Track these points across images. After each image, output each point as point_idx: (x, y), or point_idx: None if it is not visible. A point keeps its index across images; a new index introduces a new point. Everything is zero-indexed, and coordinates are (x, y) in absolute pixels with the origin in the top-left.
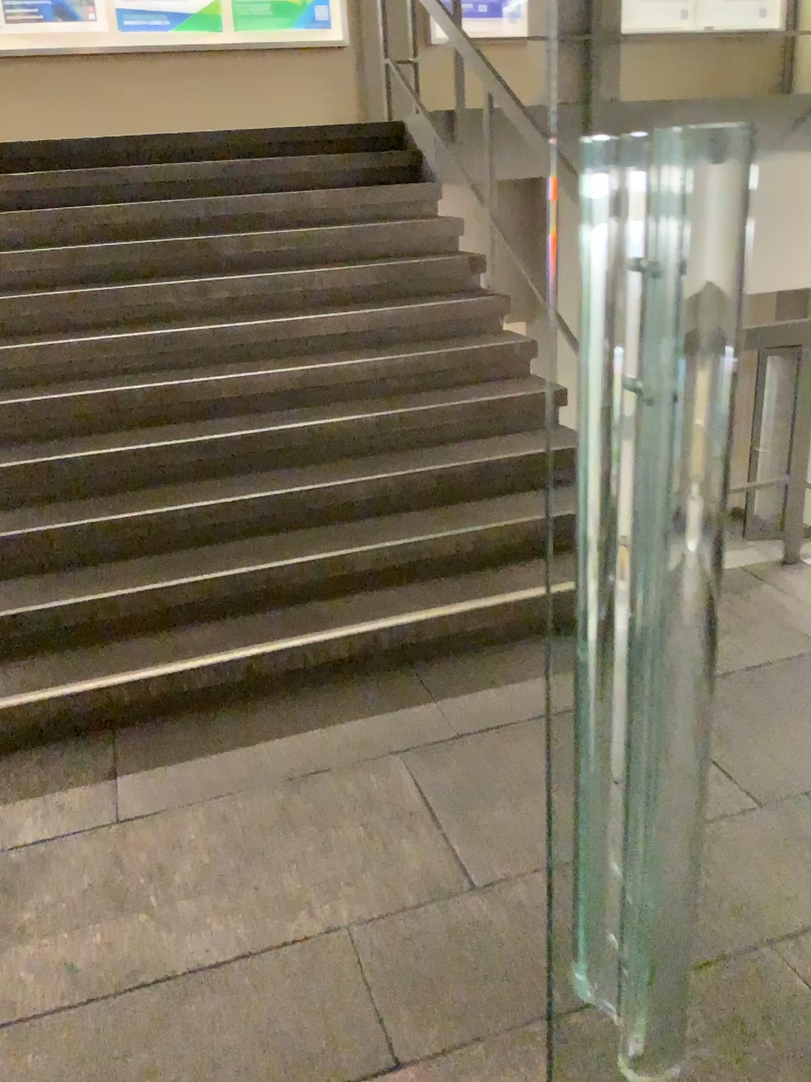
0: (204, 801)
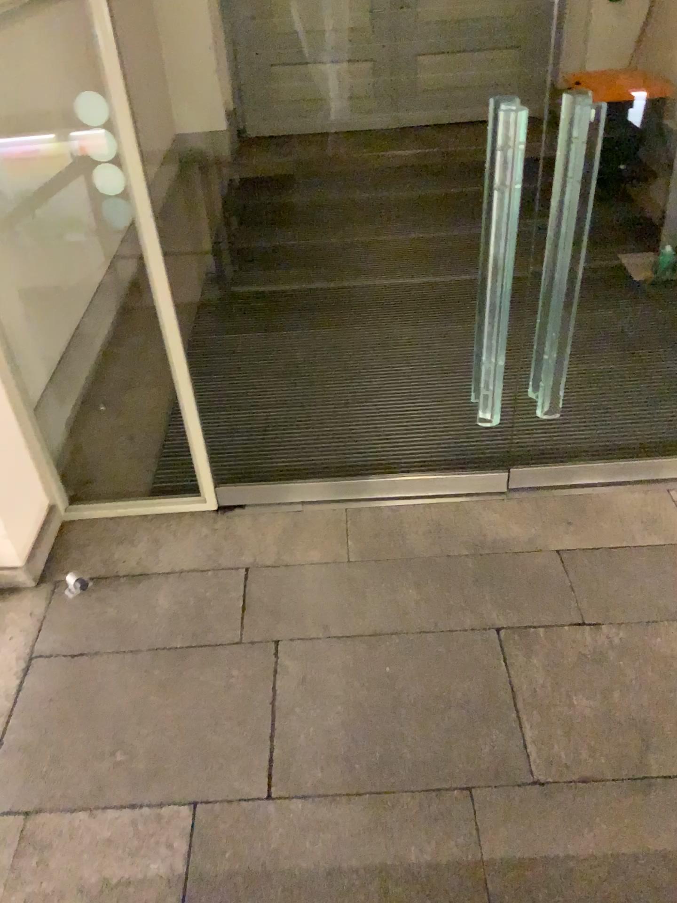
0: None
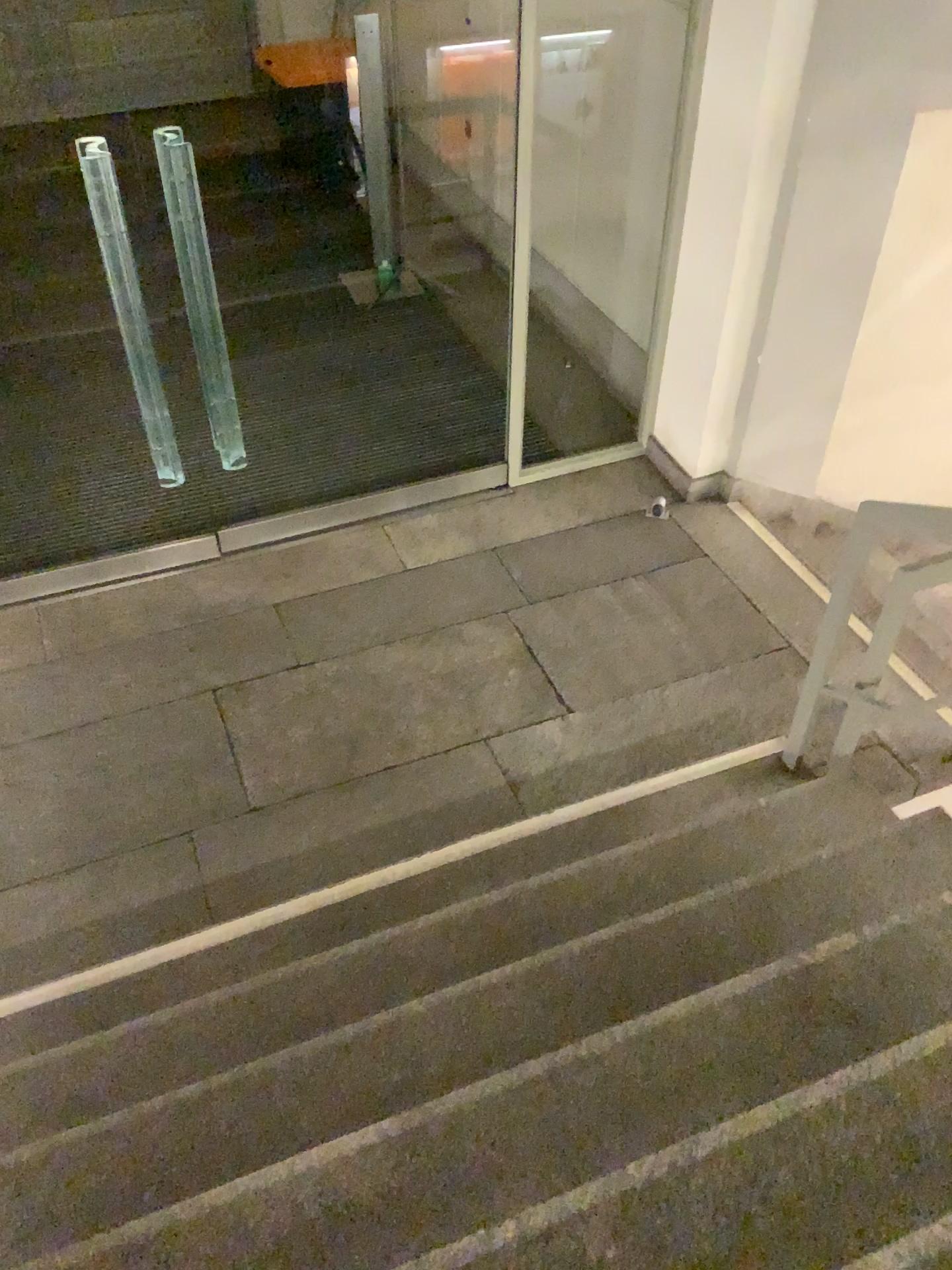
0: (429, 755)
